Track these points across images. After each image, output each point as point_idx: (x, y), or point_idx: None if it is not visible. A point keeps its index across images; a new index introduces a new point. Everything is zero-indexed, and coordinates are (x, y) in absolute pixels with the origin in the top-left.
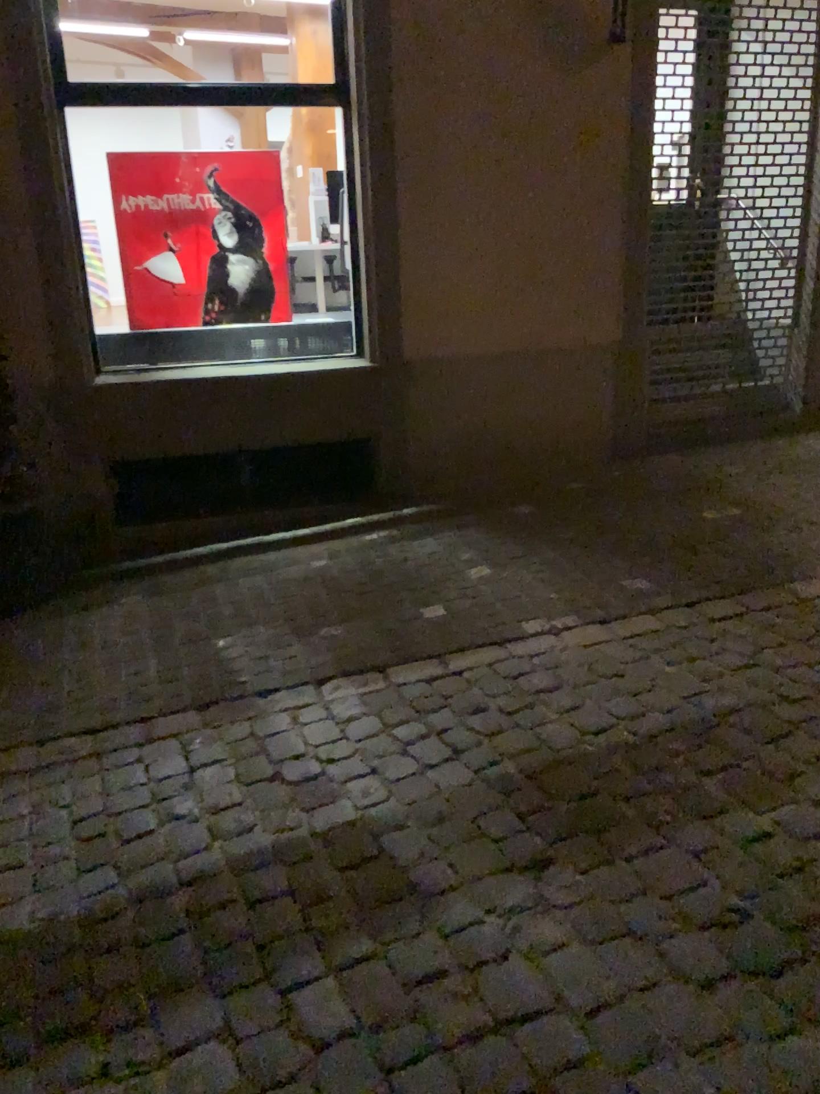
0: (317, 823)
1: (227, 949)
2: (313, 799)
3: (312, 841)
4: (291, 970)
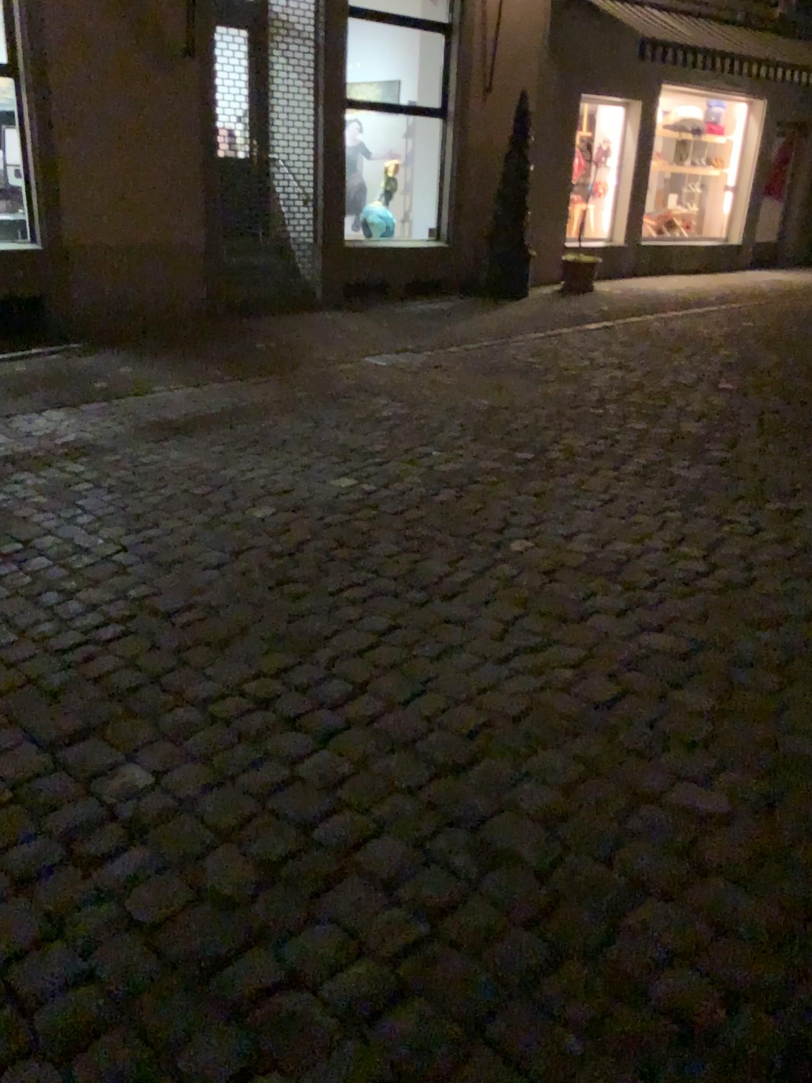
0: (59, 449)
1: (33, 473)
2: (53, 444)
3: (58, 452)
4: (63, 474)
